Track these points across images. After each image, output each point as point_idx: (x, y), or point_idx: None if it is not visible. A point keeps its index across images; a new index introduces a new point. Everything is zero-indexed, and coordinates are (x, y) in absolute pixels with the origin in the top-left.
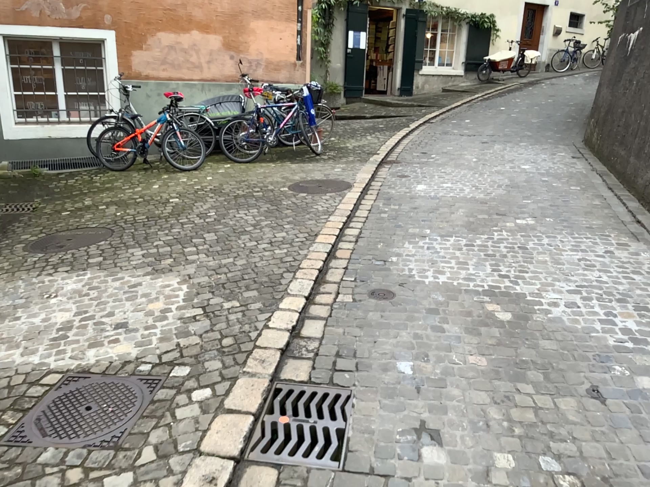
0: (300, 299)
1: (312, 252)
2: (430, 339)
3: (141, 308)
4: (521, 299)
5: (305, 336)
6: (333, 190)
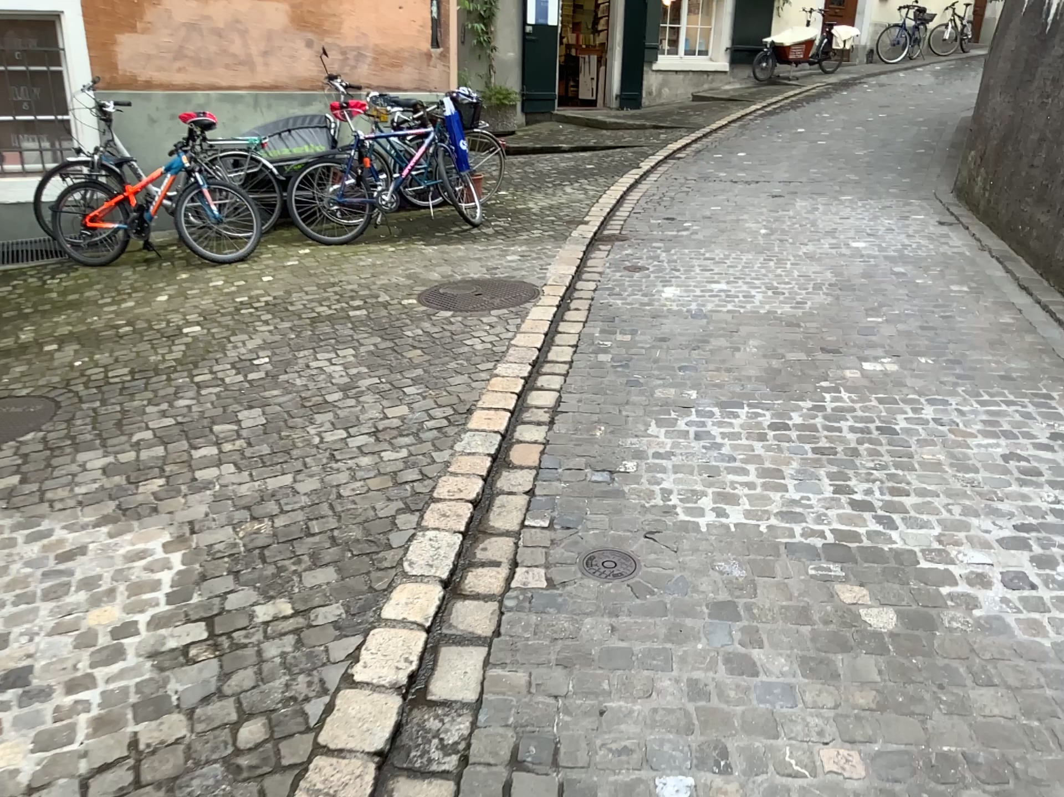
0: (431, 591)
1: (460, 460)
2: (728, 702)
3: (67, 629)
4: (911, 571)
5: (439, 703)
6: (504, 306)
